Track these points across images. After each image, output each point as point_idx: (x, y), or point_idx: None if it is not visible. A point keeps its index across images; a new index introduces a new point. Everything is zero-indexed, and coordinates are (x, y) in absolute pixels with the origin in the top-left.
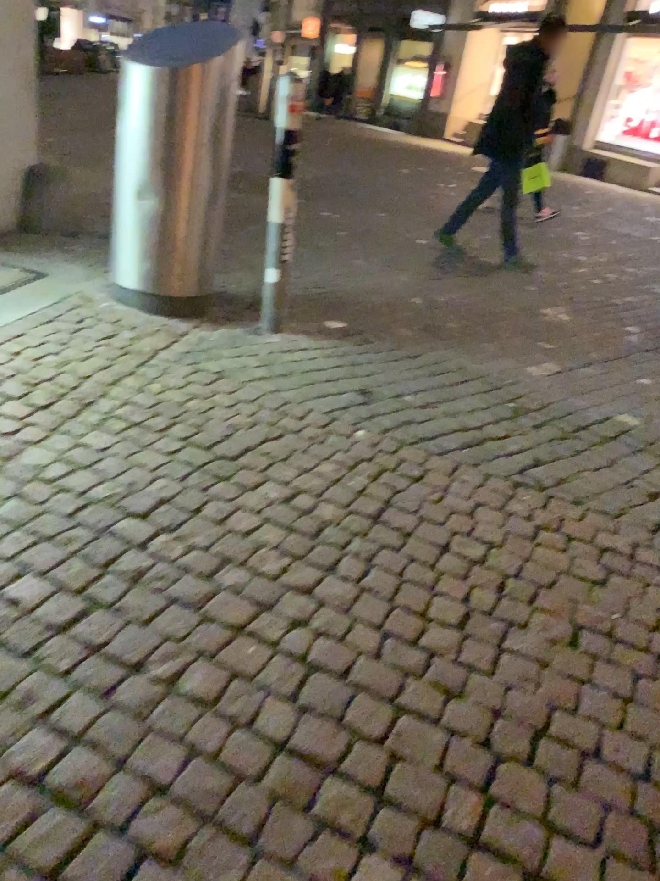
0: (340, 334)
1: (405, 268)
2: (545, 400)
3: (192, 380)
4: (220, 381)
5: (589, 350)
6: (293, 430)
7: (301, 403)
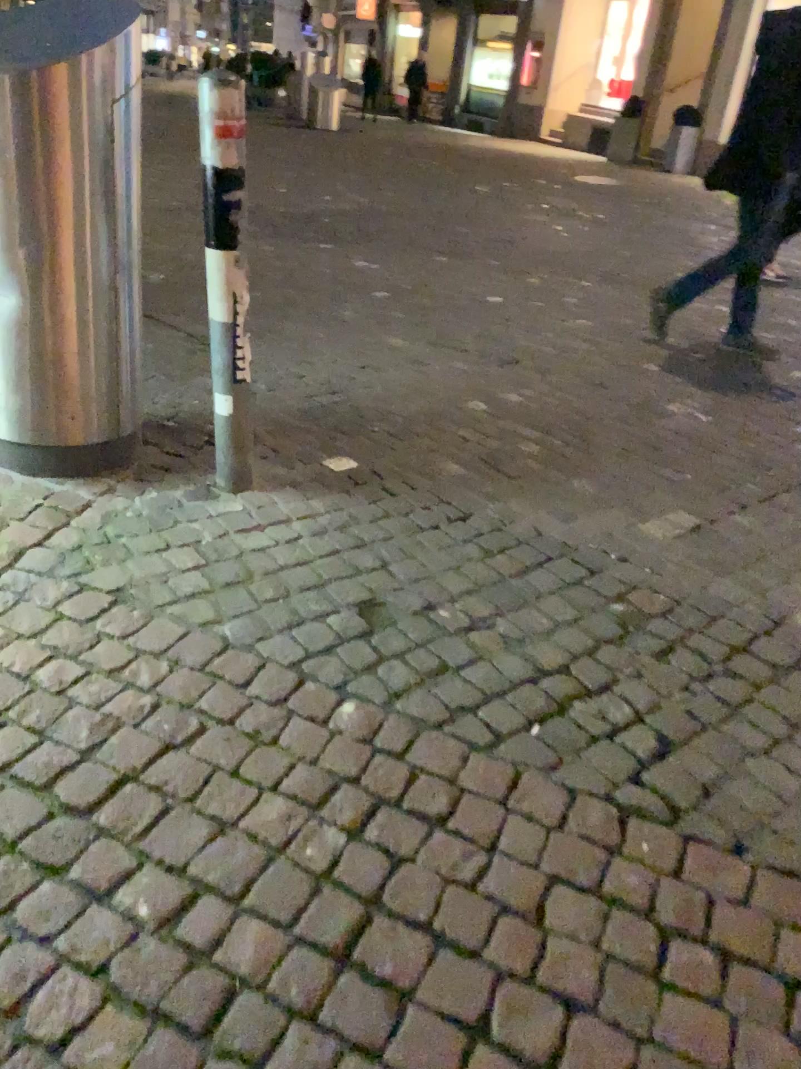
0: (346, 484)
1: (465, 348)
2: (676, 593)
3: (62, 617)
4: (109, 616)
5: (743, 479)
6: (218, 723)
7: (247, 651)
